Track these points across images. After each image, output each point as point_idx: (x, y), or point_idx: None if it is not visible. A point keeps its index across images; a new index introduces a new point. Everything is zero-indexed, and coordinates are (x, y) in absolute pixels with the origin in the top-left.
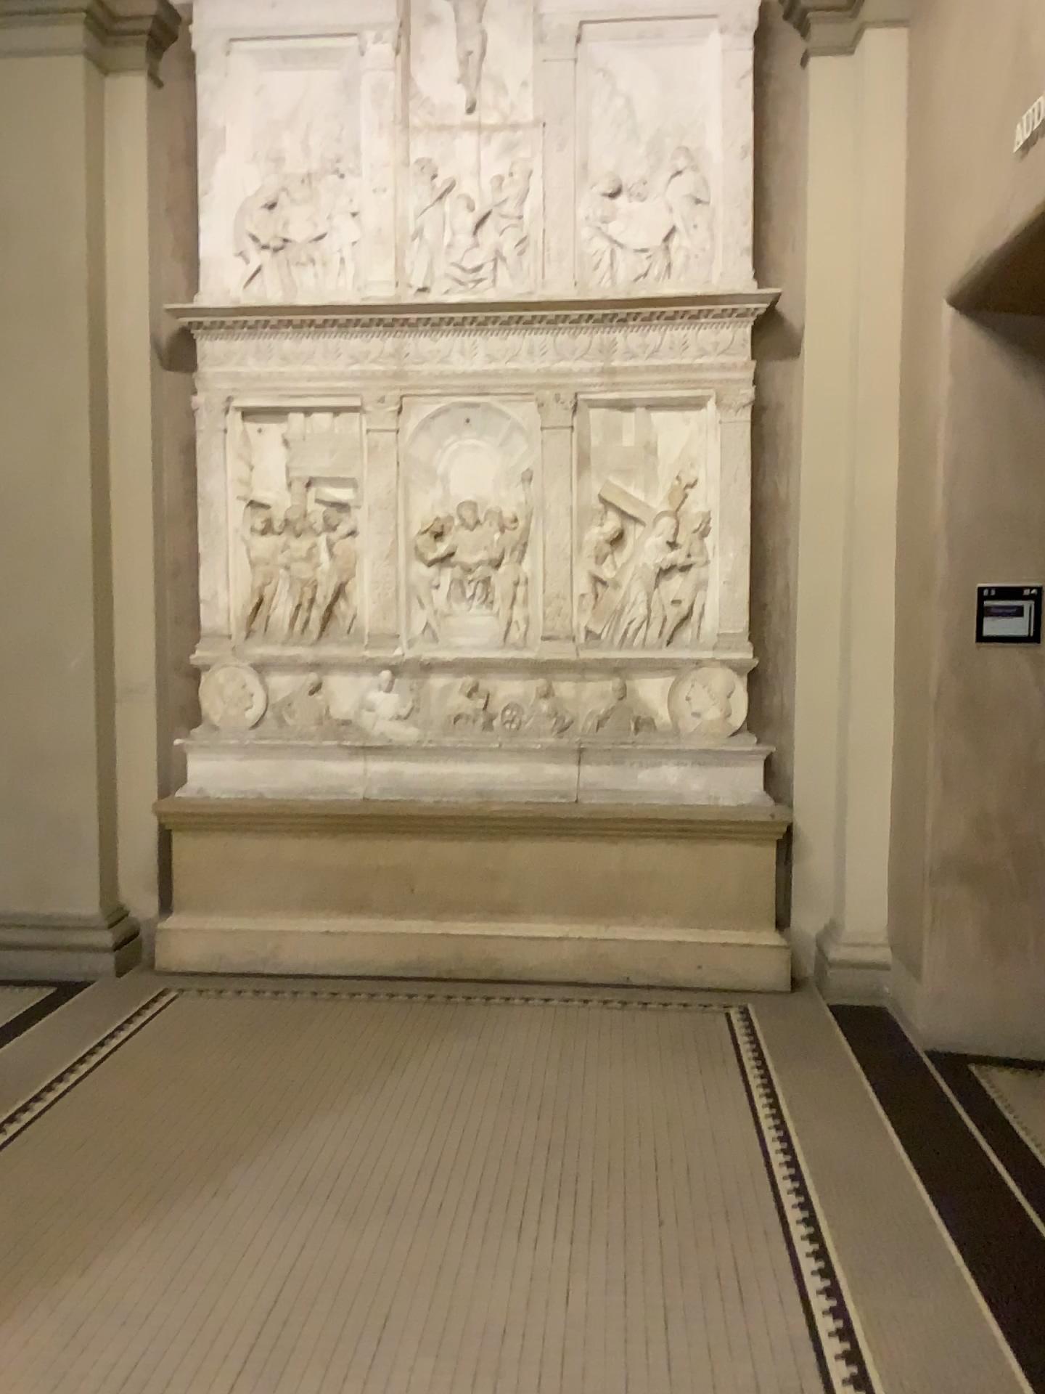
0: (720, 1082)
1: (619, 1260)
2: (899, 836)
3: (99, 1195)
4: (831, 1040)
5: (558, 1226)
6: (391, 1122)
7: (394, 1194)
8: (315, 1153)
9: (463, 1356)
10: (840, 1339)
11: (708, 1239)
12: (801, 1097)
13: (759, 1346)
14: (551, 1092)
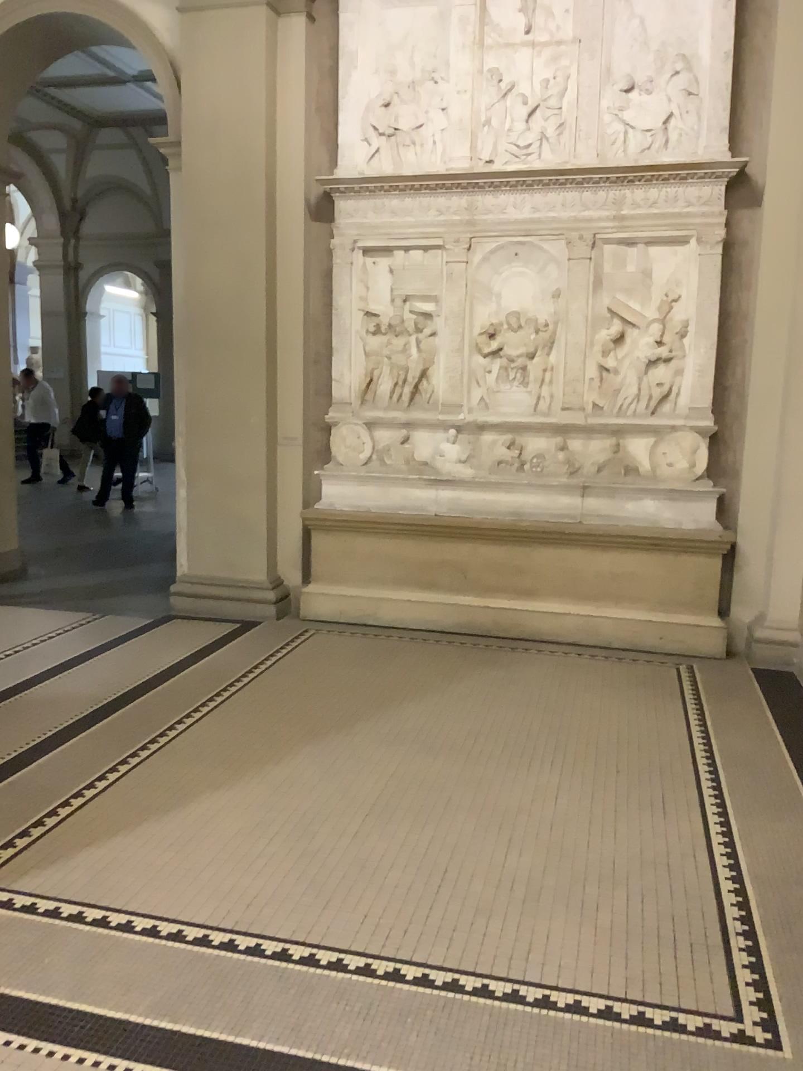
0: (667, 706)
1: (588, 788)
2: None
3: (278, 731)
4: (748, 688)
5: (552, 768)
6: (450, 709)
7: (451, 745)
8: (403, 721)
9: (491, 821)
10: (721, 835)
11: (646, 783)
12: (721, 717)
13: (669, 834)
14: (552, 702)
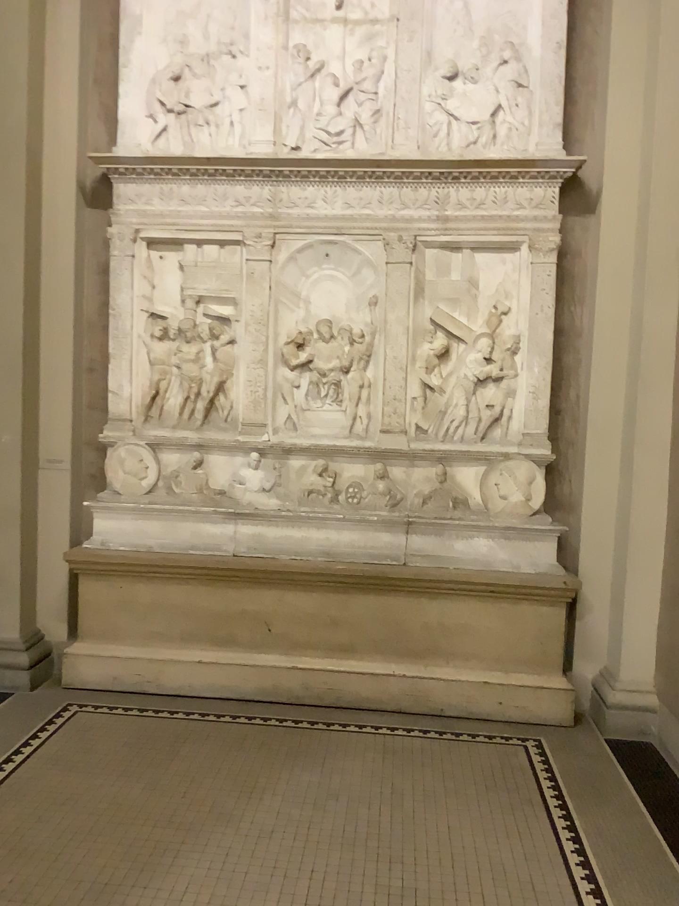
0: (531, 823)
1: None
2: (673, 607)
3: None
4: (616, 777)
5: None
6: (249, 863)
7: None
8: (180, 899)
9: None
10: None
11: None
12: (605, 843)
13: None
14: (387, 830)
